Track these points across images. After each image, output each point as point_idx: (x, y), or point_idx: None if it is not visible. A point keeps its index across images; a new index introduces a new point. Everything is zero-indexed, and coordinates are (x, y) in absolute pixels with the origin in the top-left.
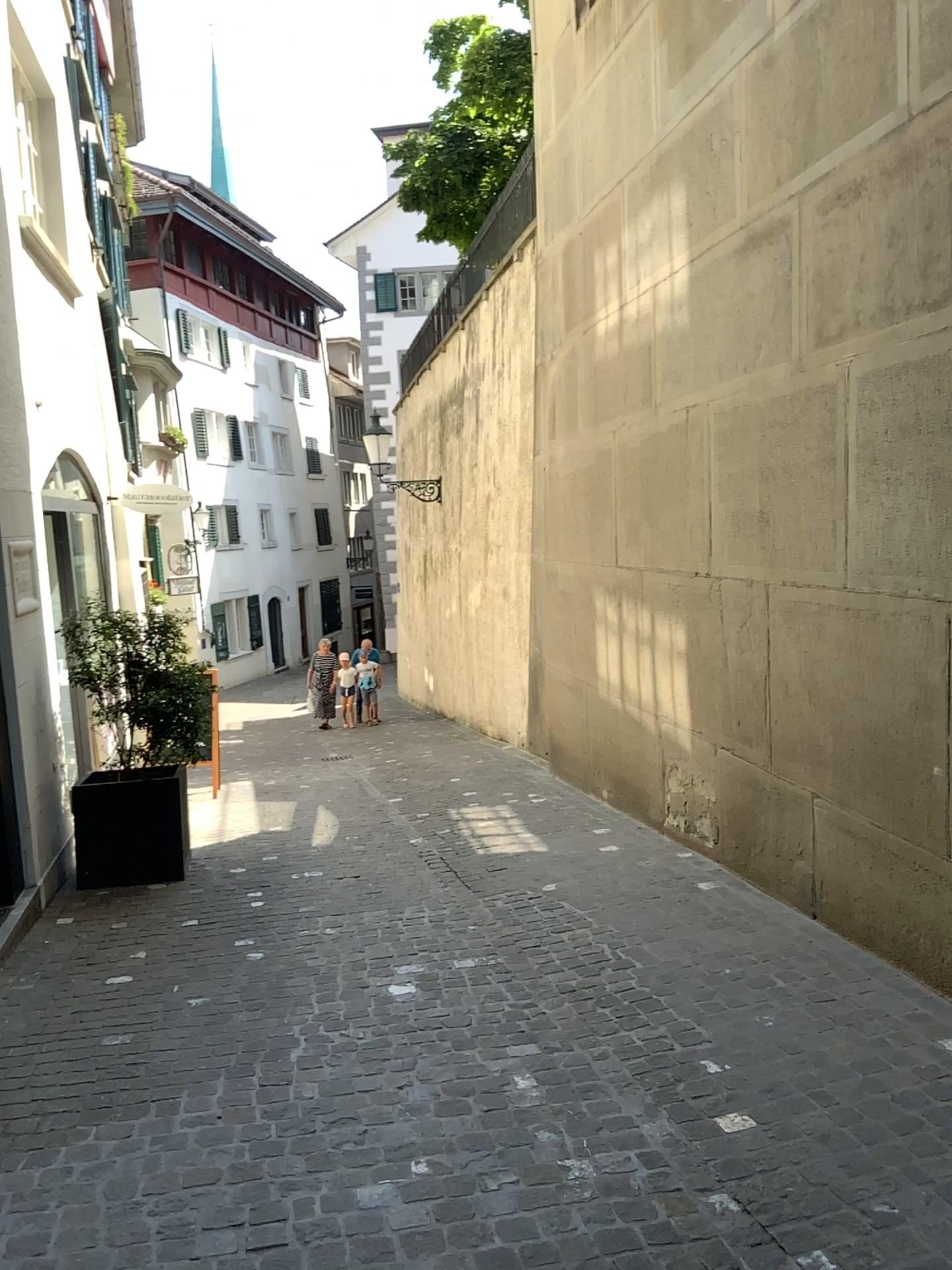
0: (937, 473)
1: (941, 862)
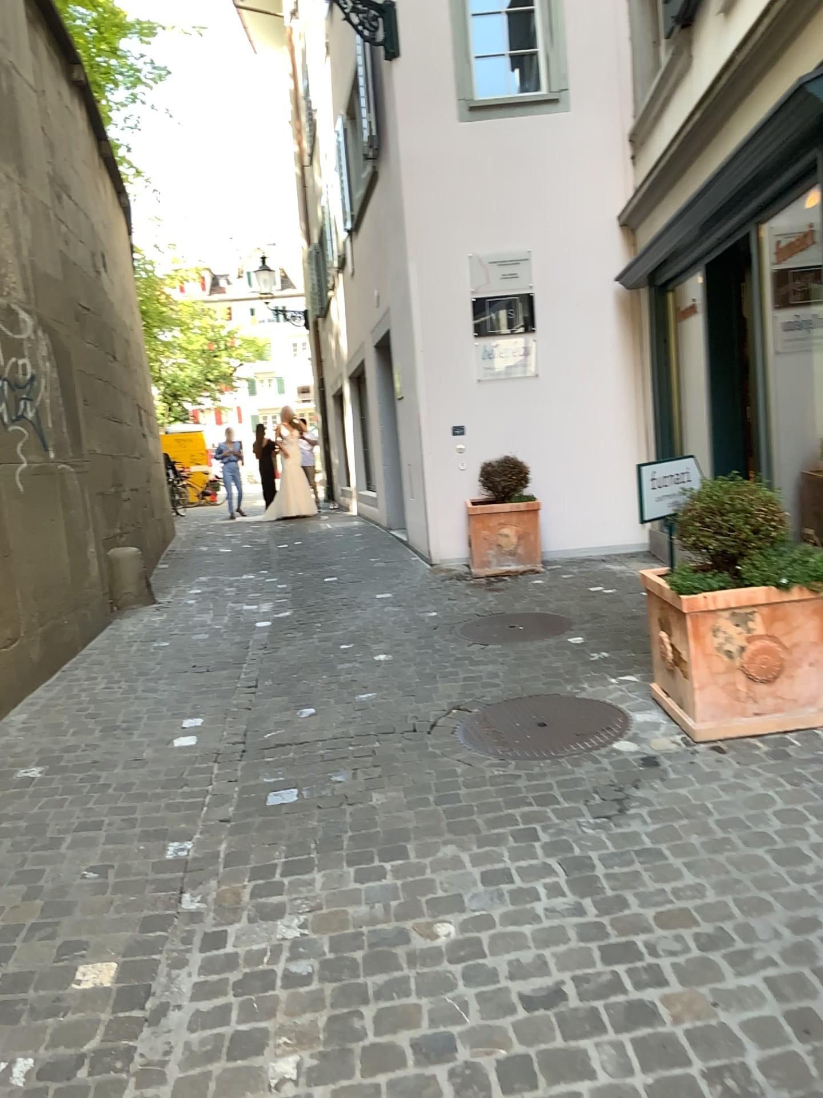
0: None
1: None
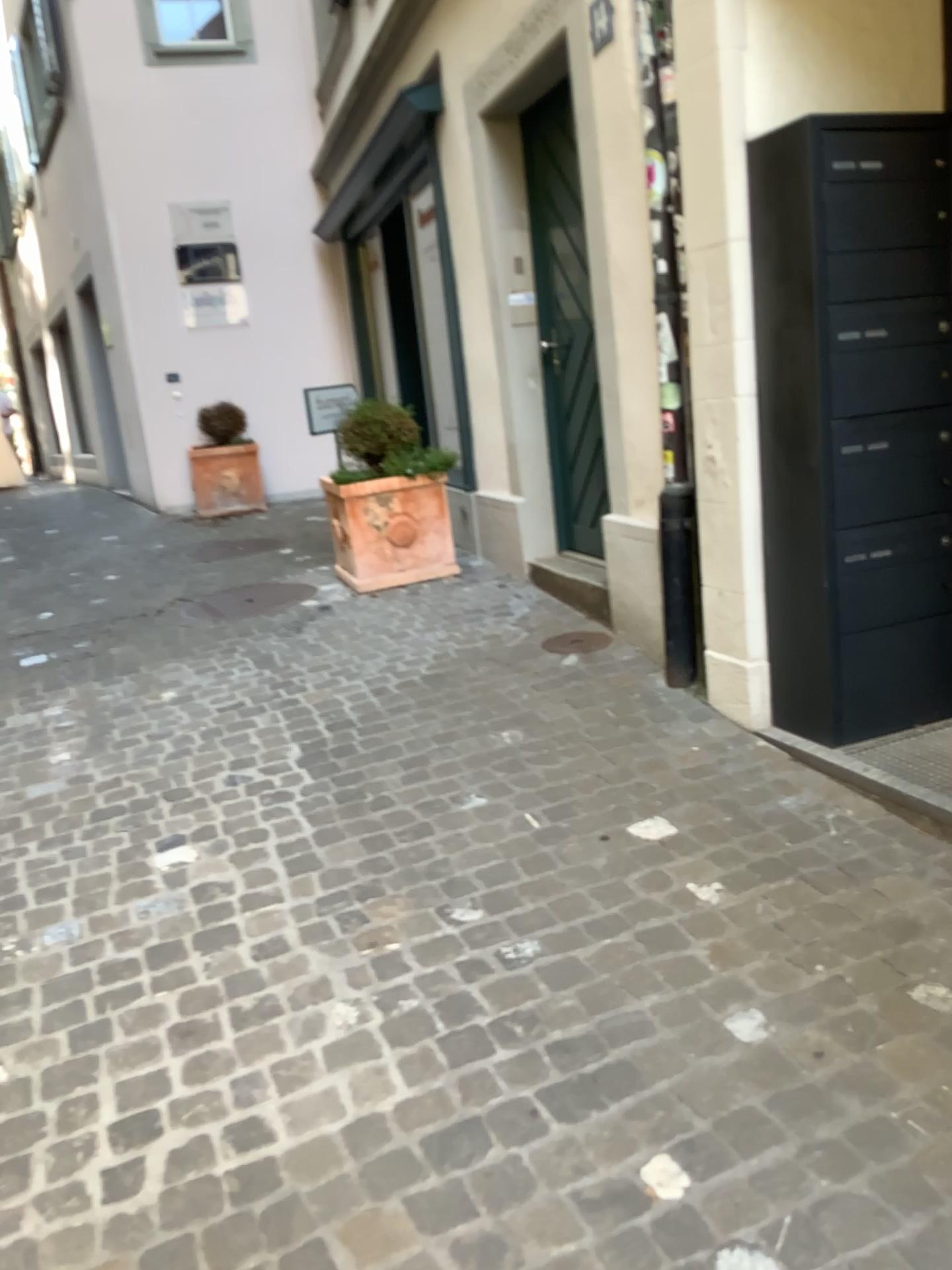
0: None
1: None
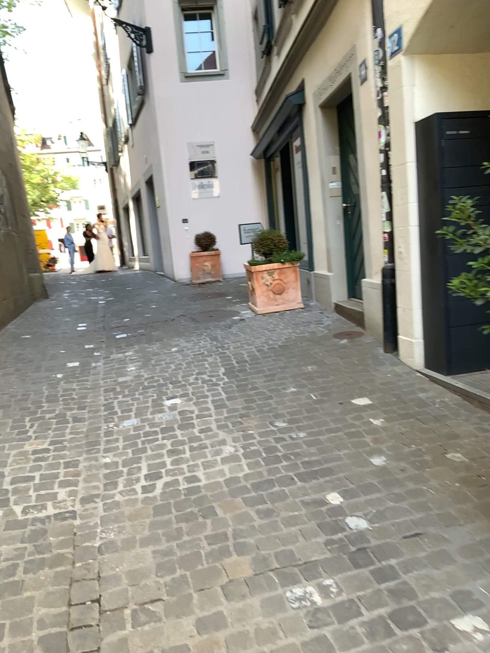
0: None
1: None
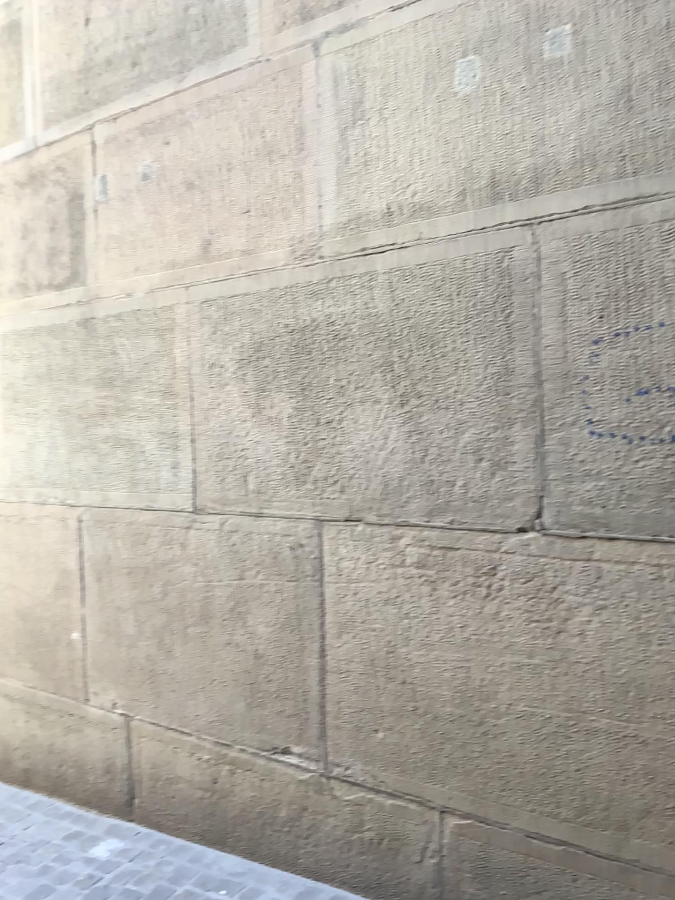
0: (68, 409)
1: (83, 707)
